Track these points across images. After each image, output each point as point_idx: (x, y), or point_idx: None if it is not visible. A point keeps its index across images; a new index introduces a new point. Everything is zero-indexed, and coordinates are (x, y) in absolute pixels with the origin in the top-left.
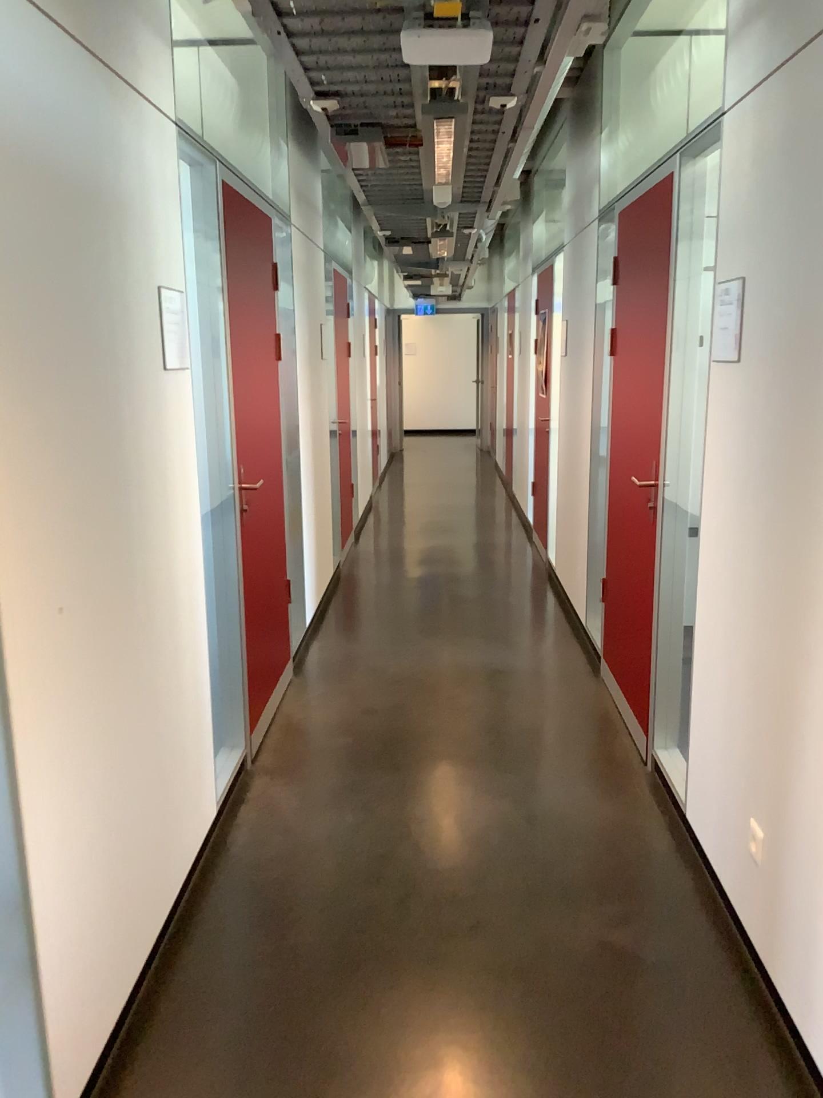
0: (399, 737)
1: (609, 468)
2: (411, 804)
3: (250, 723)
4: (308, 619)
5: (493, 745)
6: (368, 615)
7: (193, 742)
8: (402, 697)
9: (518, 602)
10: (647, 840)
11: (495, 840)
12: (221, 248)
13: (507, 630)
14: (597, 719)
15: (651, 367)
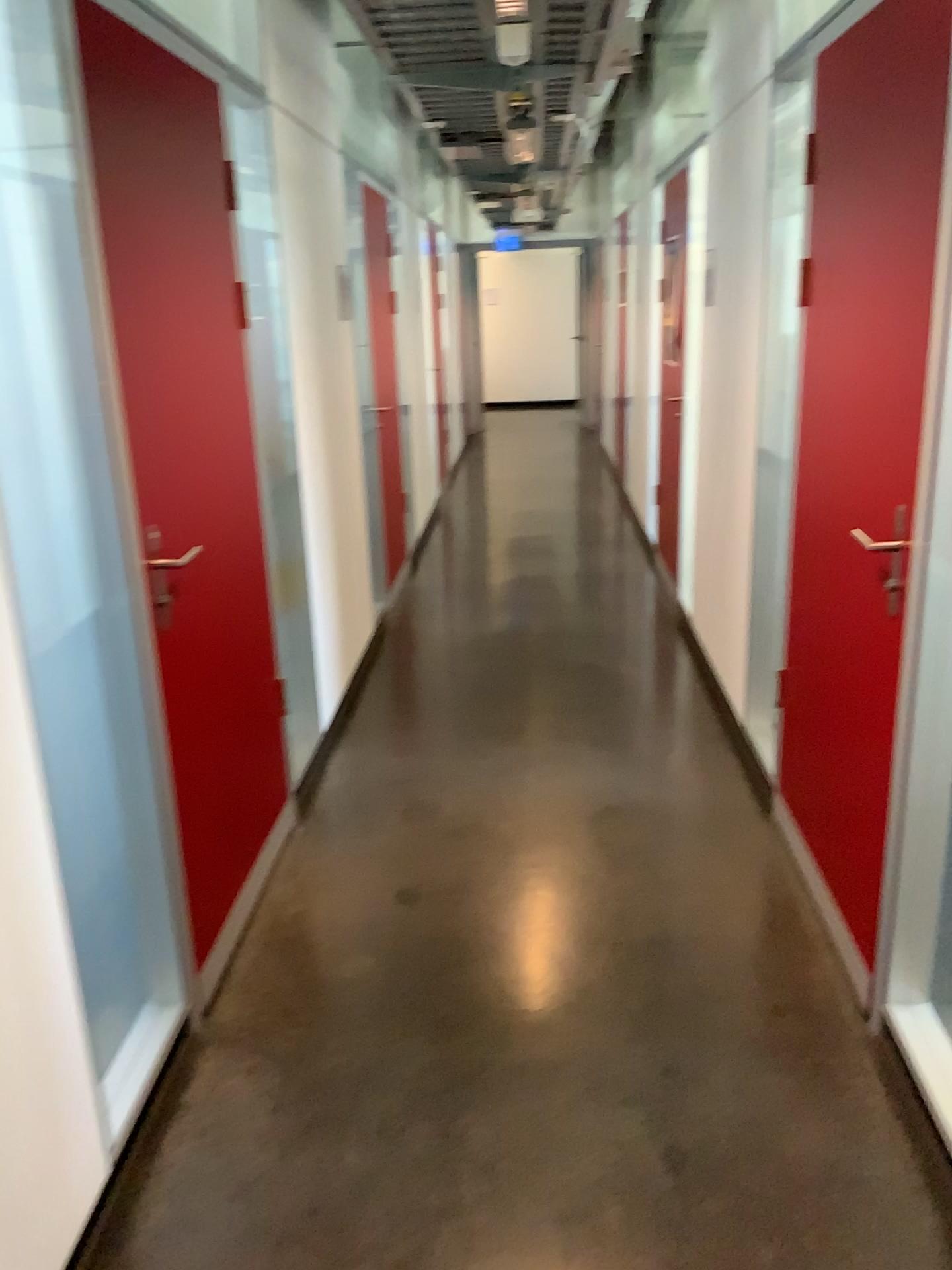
0: (453, 955)
1: (791, 494)
2: (464, 1125)
3: (202, 949)
4: (325, 720)
5: (606, 975)
6: (419, 701)
7: (18, 1115)
8: (461, 866)
9: (638, 674)
10: (896, 1231)
11: (615, 1226)
12: (74, 121)
13: (624, 729)
14: (775, 913)
15: (885, 328)
